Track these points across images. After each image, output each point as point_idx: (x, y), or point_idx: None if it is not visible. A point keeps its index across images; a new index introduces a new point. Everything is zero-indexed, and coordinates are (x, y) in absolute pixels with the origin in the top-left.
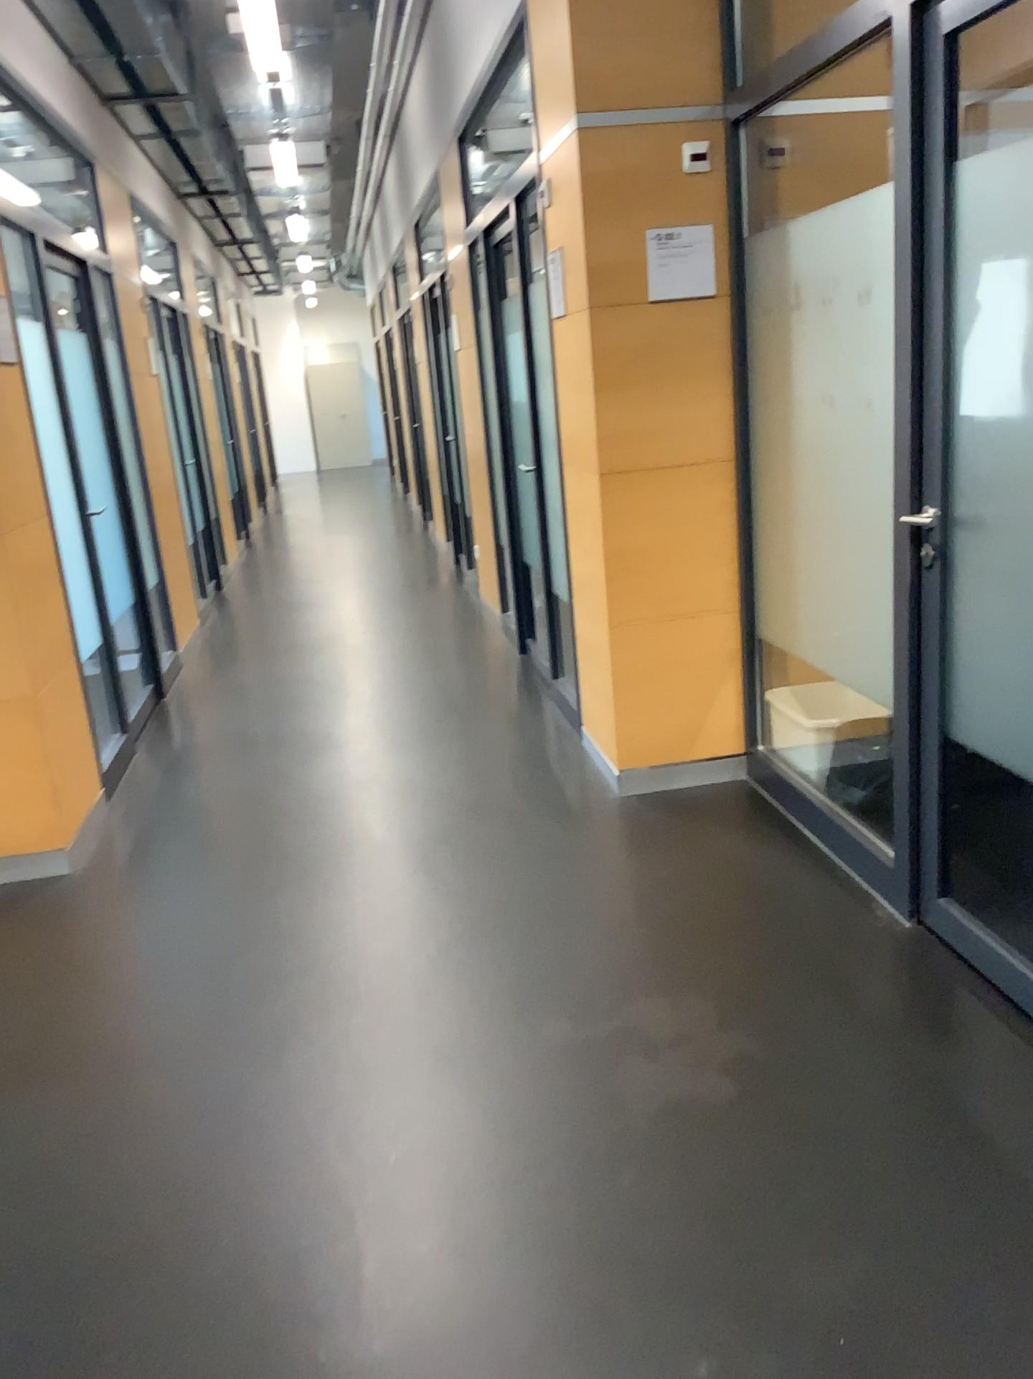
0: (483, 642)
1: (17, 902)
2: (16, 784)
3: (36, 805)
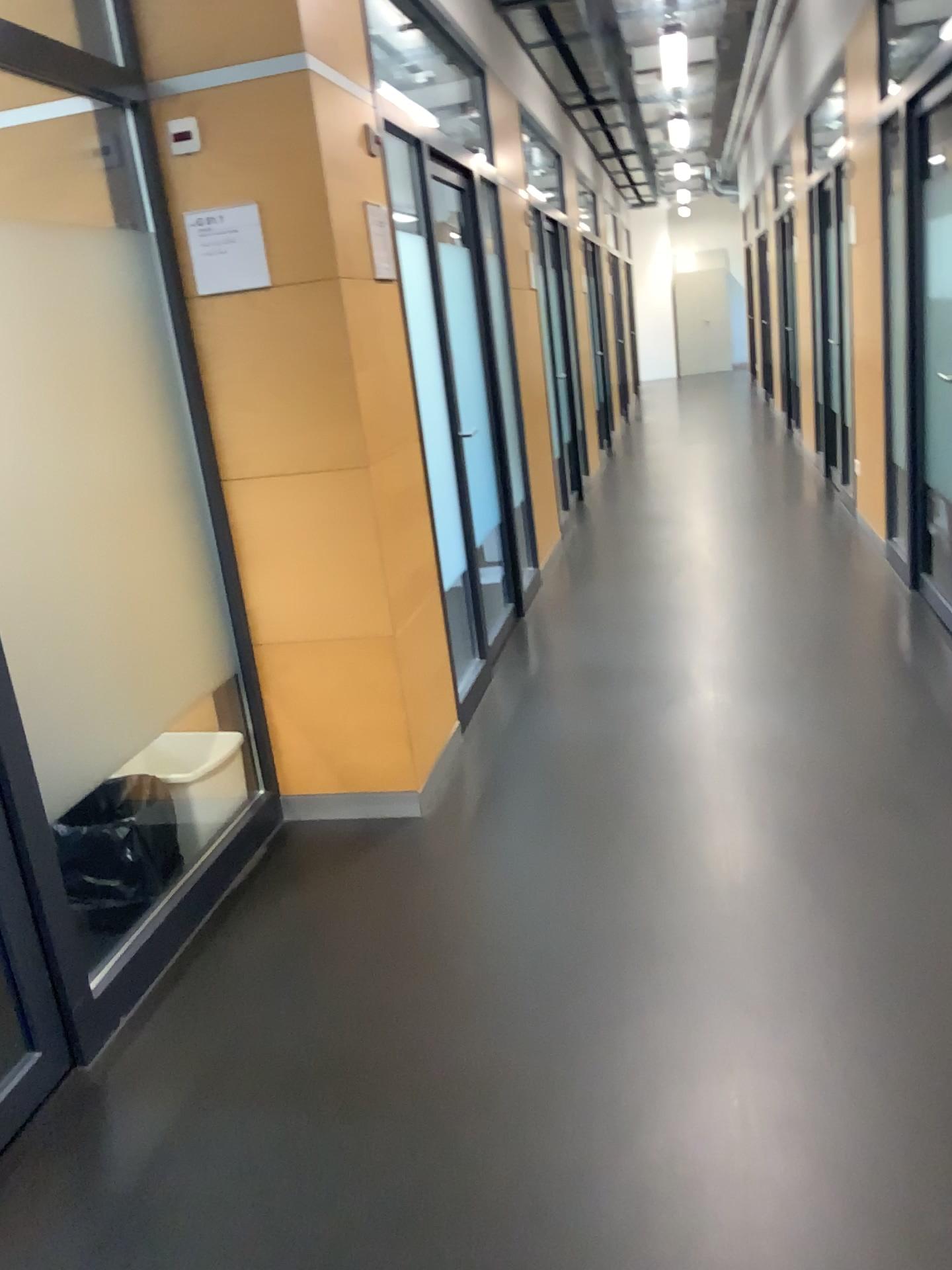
0: (866, 573)
1: (366, 846)
2: (371, 723)
3: (389, 744)
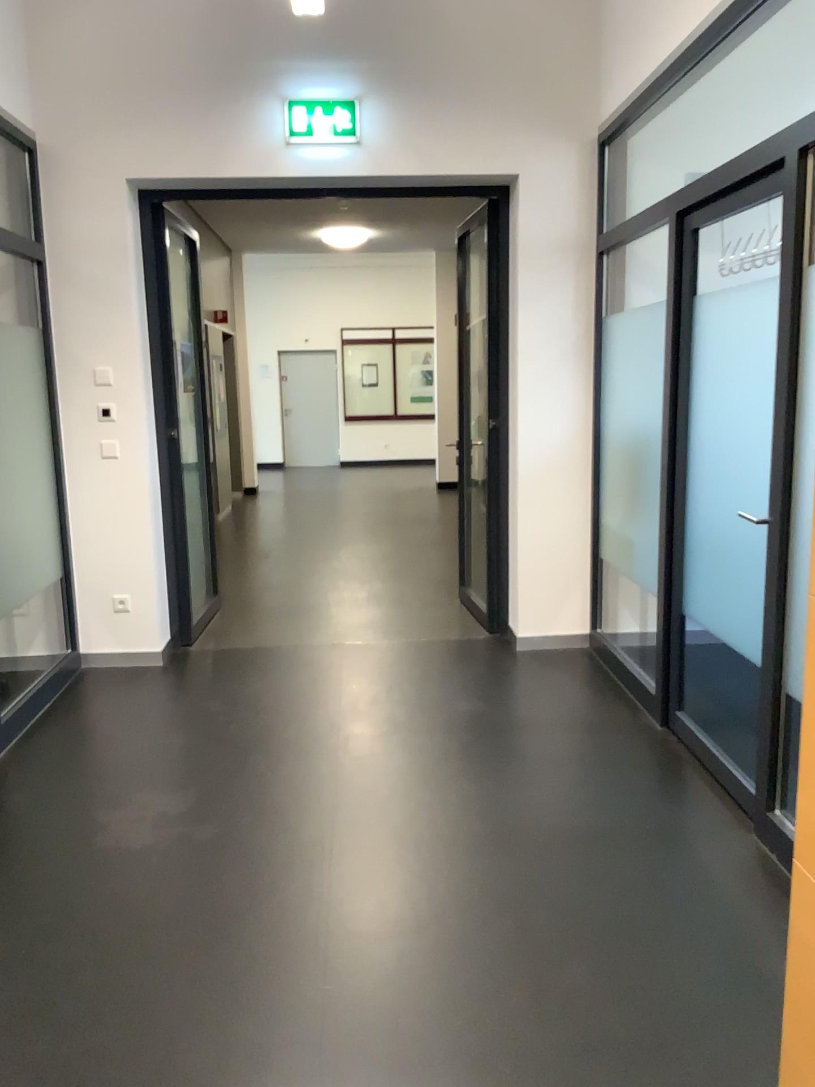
0: None
1: None
2: None
3: None
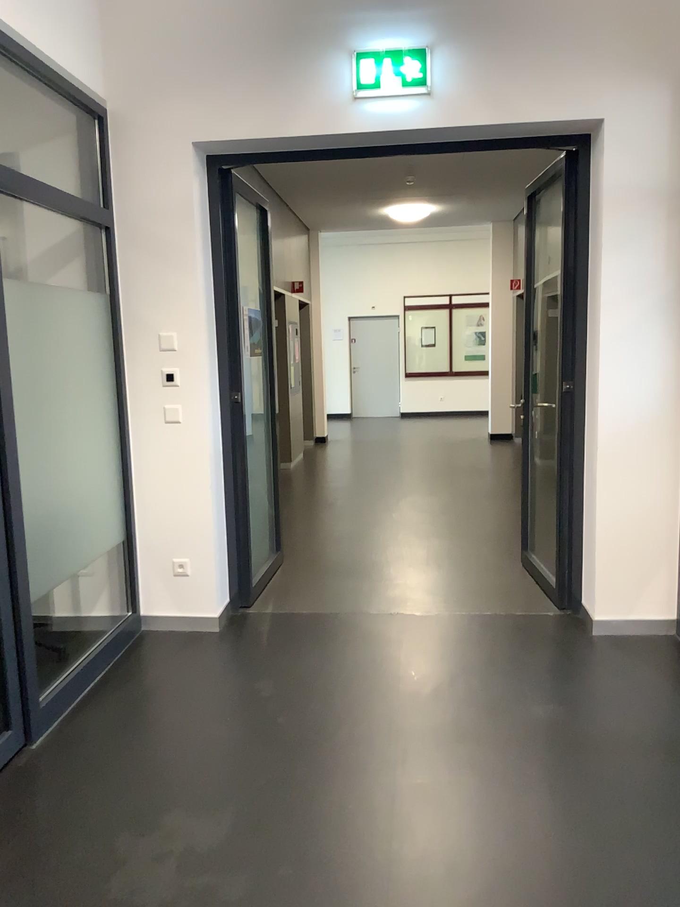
0: None
1: None
2: None
3: None
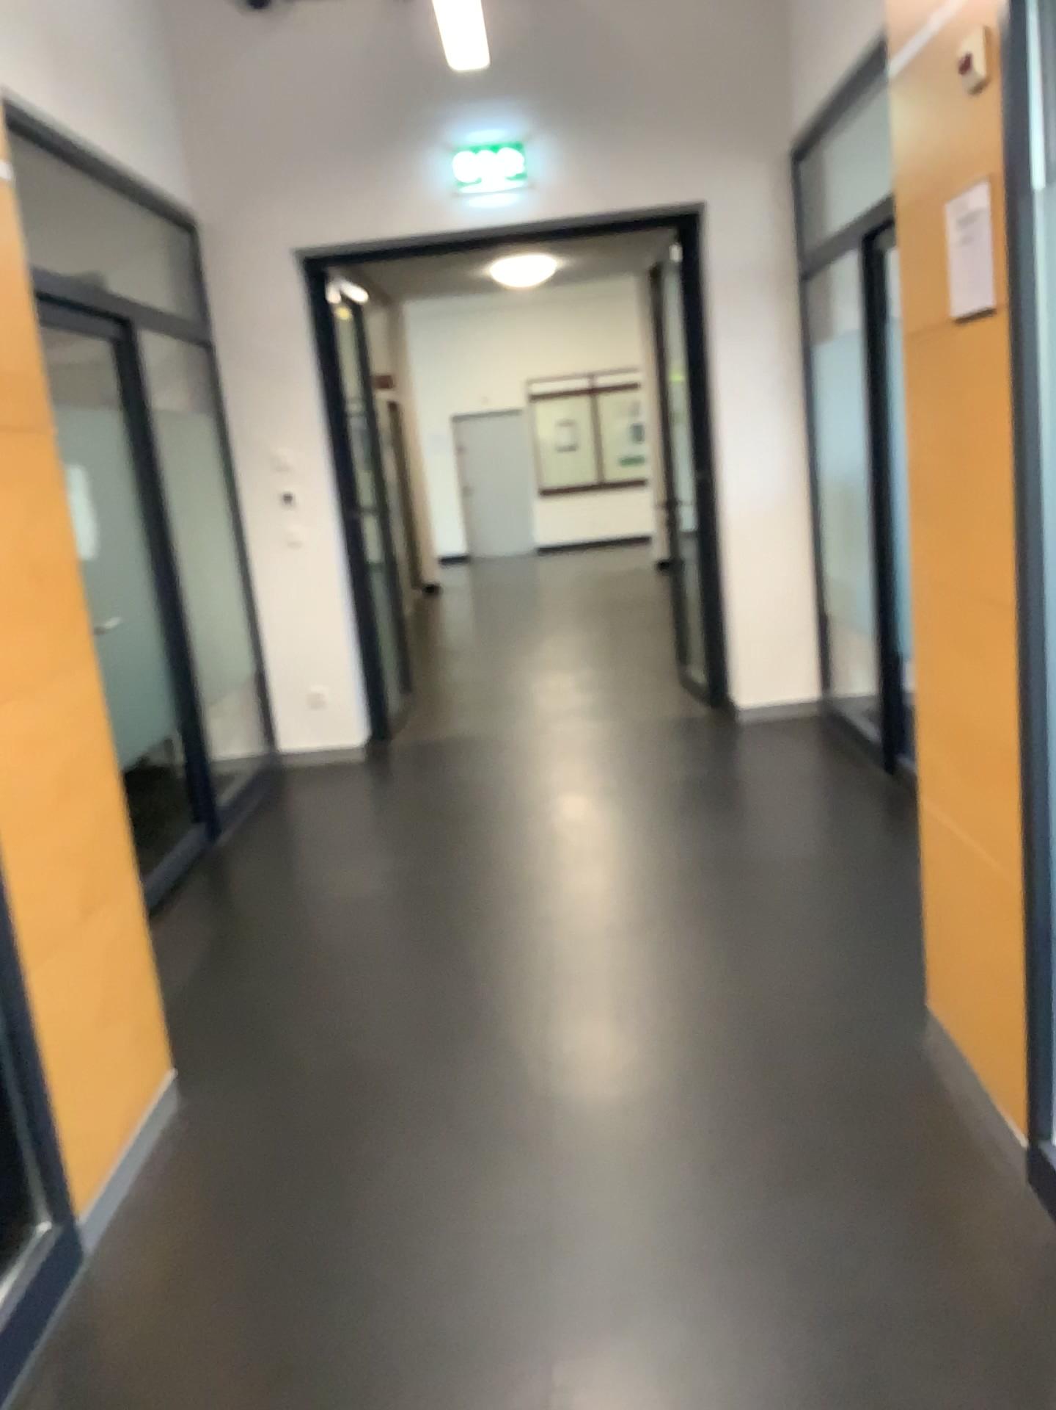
0: None
1: None
2: None
3: None
